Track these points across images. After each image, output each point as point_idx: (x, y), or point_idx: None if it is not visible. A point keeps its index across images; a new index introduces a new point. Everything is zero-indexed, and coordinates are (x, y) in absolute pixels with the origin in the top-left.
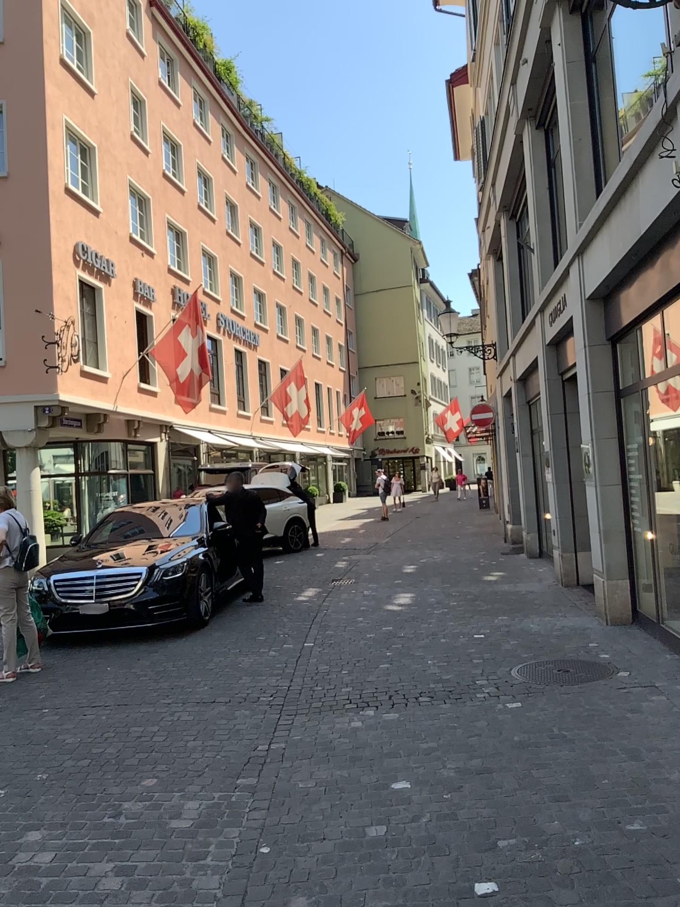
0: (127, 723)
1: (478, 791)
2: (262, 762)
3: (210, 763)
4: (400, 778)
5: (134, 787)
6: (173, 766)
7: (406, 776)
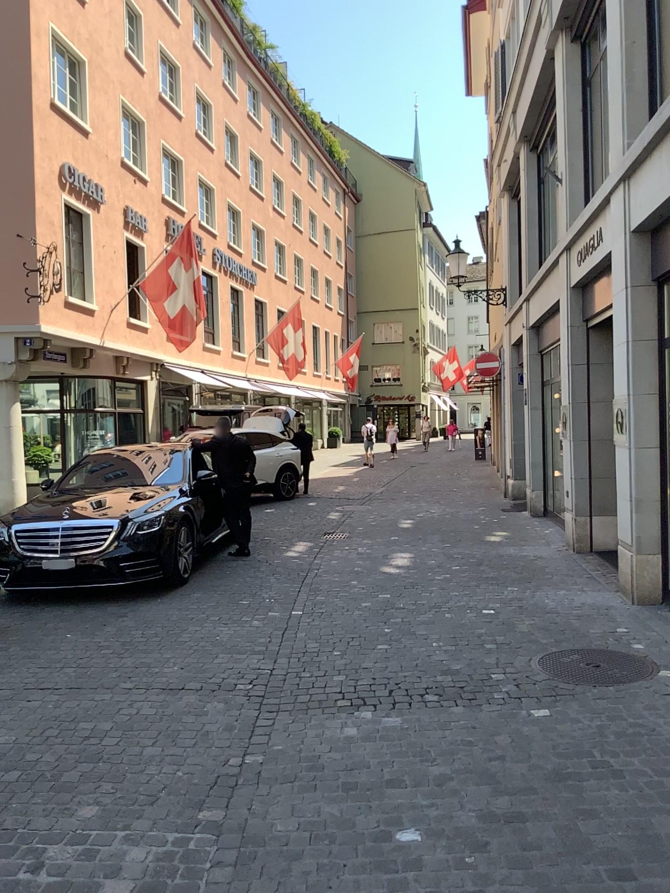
0: (73, 719)
1: (513, 857)
2: (231, 790)
3: (166, 787)
4: (408, 827)
5: (65, 824)
6: (120, 790)
7: (415, 825)
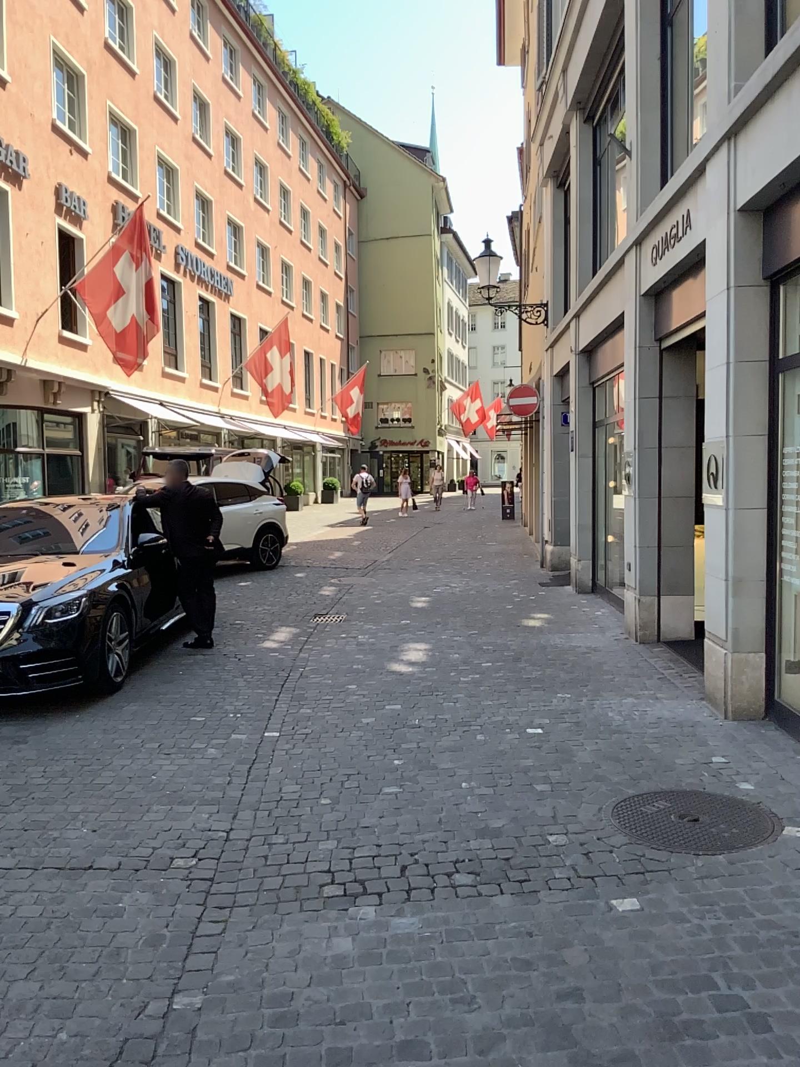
0: None
1: None
2: None
3: None
4: None
5: None
6: None
7: None
